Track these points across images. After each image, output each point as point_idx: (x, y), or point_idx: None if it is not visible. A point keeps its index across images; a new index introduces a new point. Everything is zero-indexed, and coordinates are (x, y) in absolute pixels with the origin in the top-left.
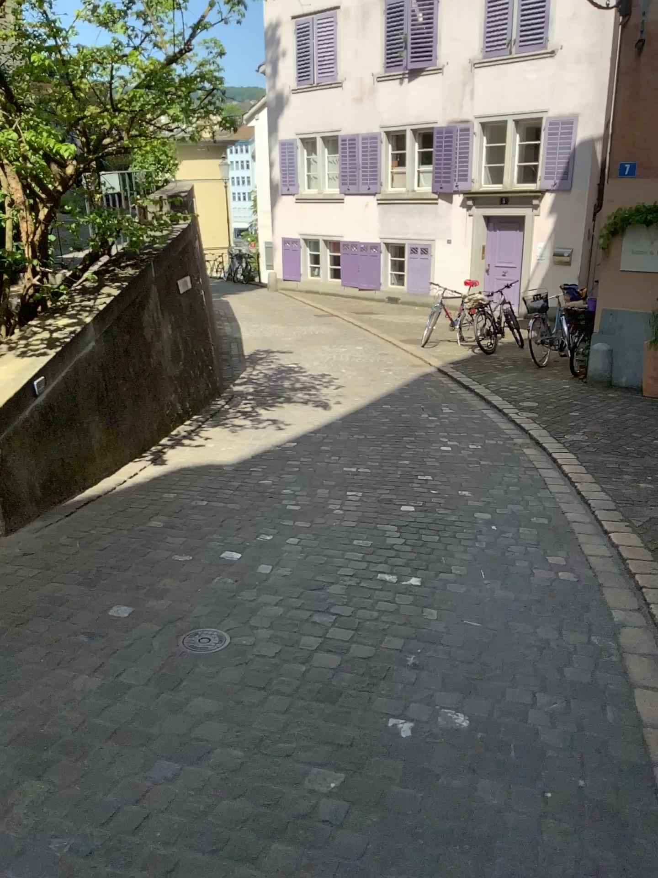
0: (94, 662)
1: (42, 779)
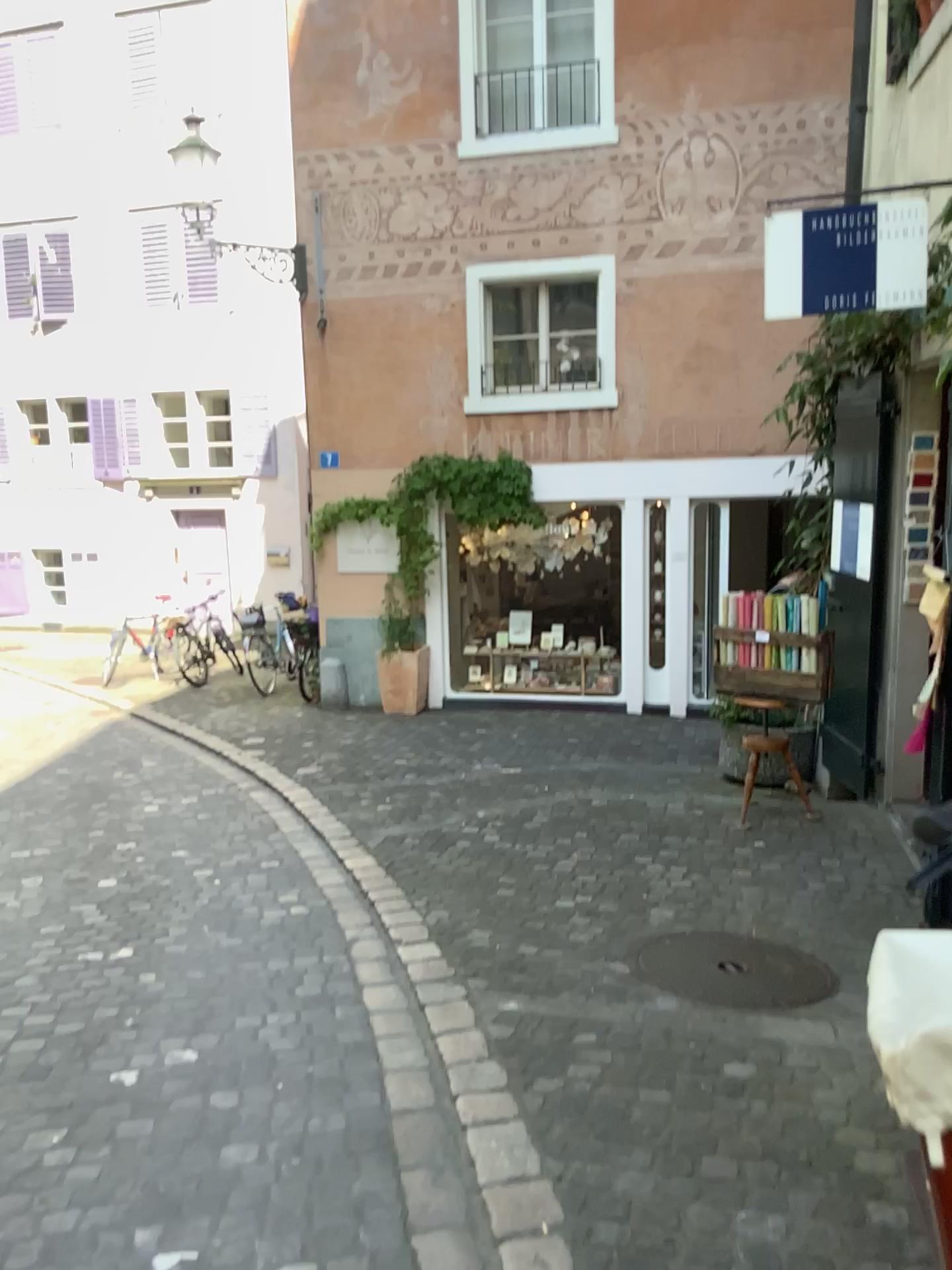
0: None
1: None
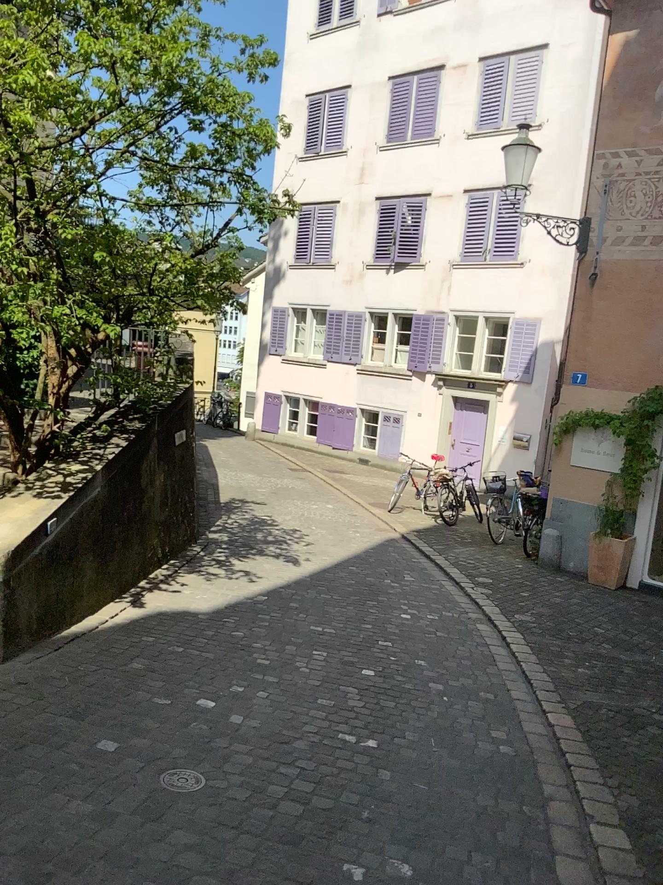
0: (86, 790)
1: None
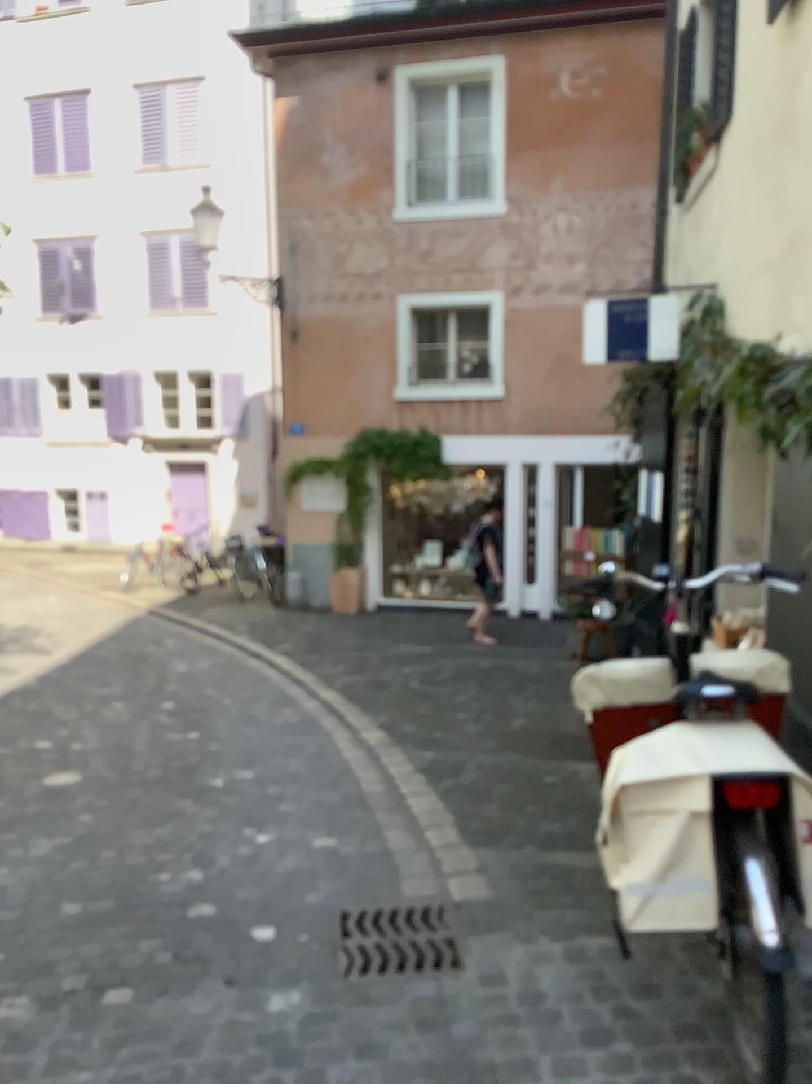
0: None
1: (12, 833)
